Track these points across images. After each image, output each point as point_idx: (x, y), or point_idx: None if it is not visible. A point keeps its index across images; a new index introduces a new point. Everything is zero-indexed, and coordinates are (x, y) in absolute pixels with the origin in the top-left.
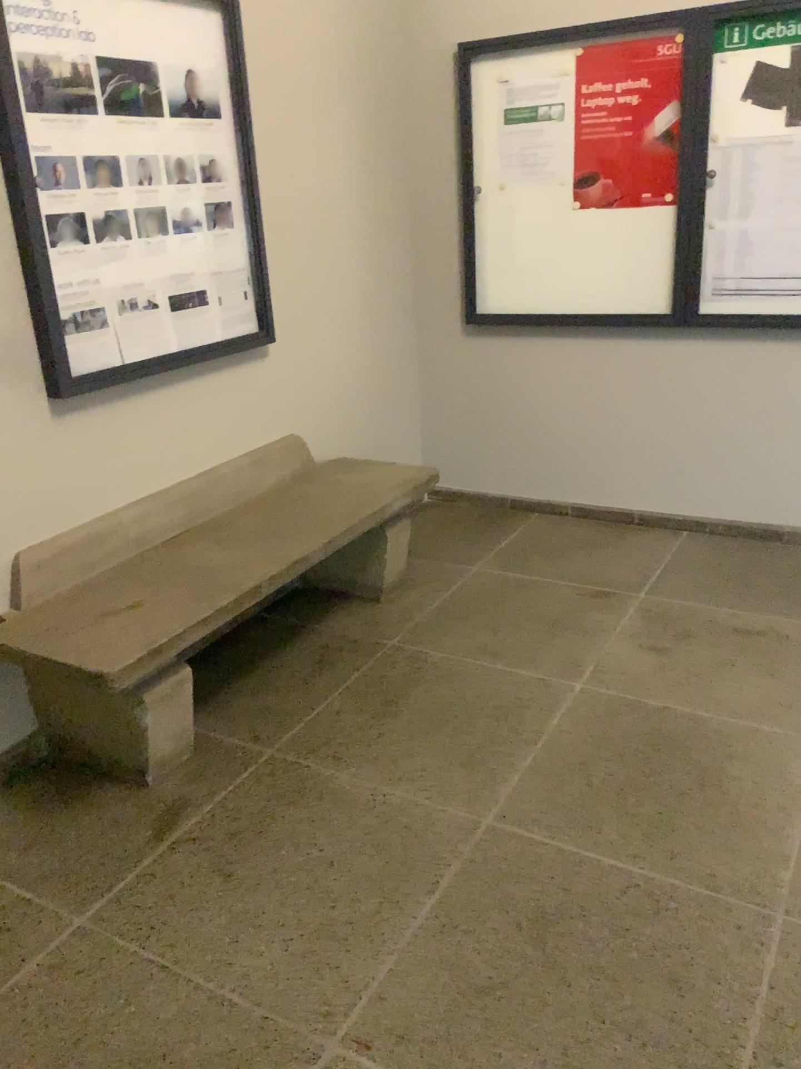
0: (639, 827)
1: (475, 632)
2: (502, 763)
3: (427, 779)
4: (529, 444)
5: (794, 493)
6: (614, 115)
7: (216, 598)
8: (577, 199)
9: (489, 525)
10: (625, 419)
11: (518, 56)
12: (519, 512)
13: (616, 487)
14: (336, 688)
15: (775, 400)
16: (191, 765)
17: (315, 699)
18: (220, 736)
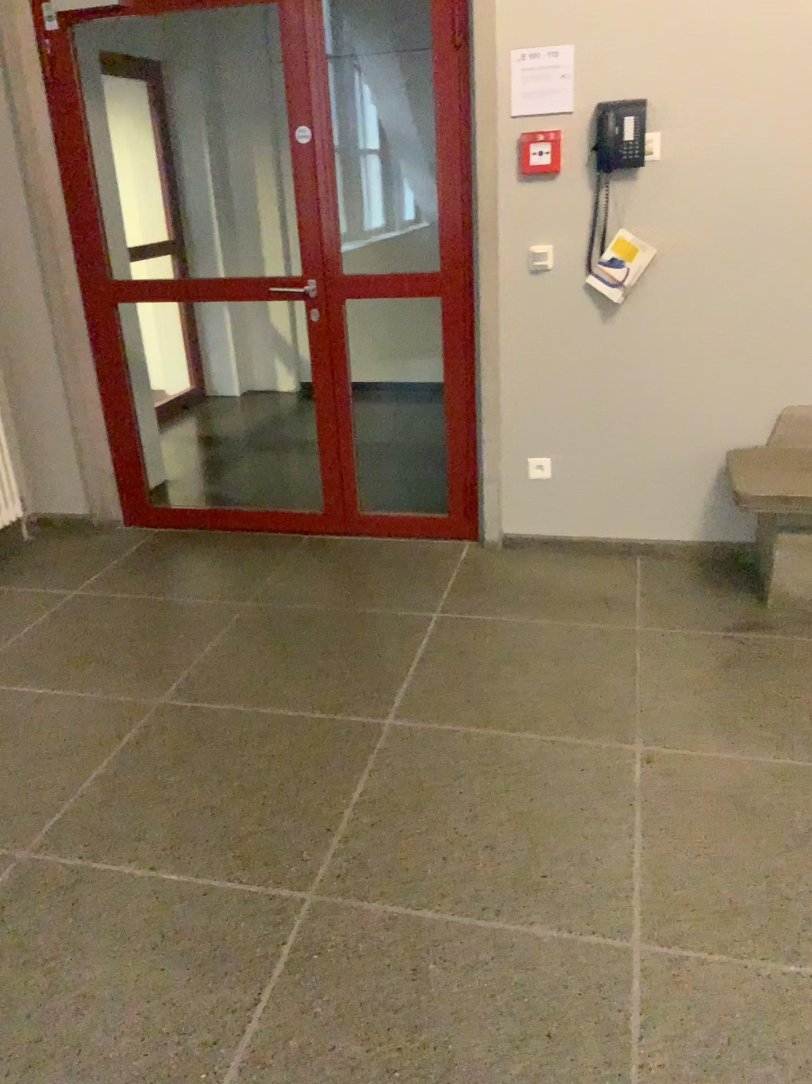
0: None
1: None
2: None
3: None
4: None
5: None
6: None
7: None
8: None
9: None
10: None
11: None
12: None
13: None
14: None
15: None
16: (806, 615)
17: None
18: None
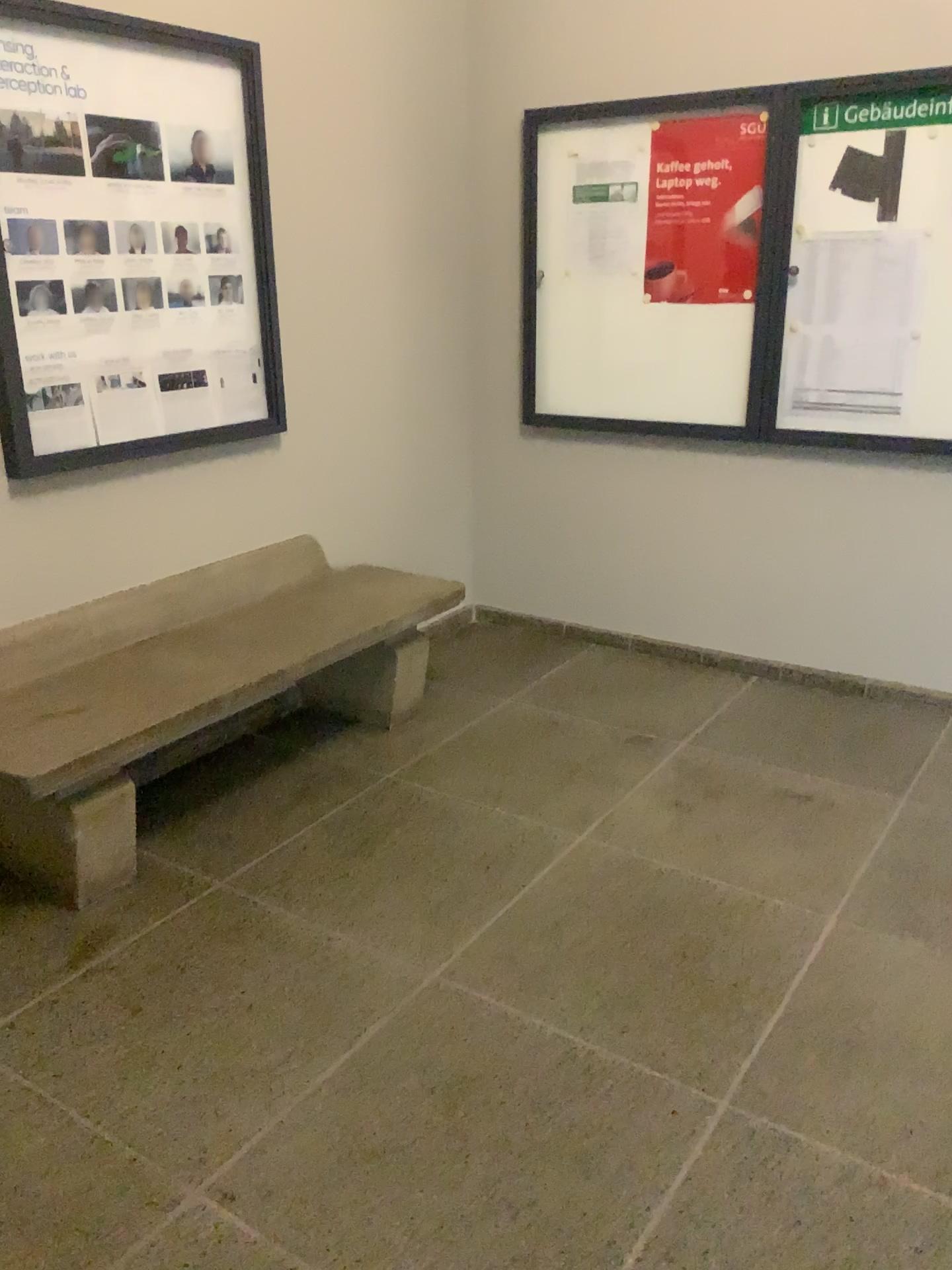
0: (598, 997)
1: (483, 772)
2: (470, 916)
3: (382, 926)
4: (588, 565)
5: (879, 640)
6: (690, 198)
7: (169, 708)
8: (648, 290)
9: (535, 654)
10: (694, 543)
11: (589, 128)
12: (573, 641)
13: (683, 620)
14: (311, 821)
15: (859, 530)
16: (129, 892)
17: (285, 832)
18: (170, 863)
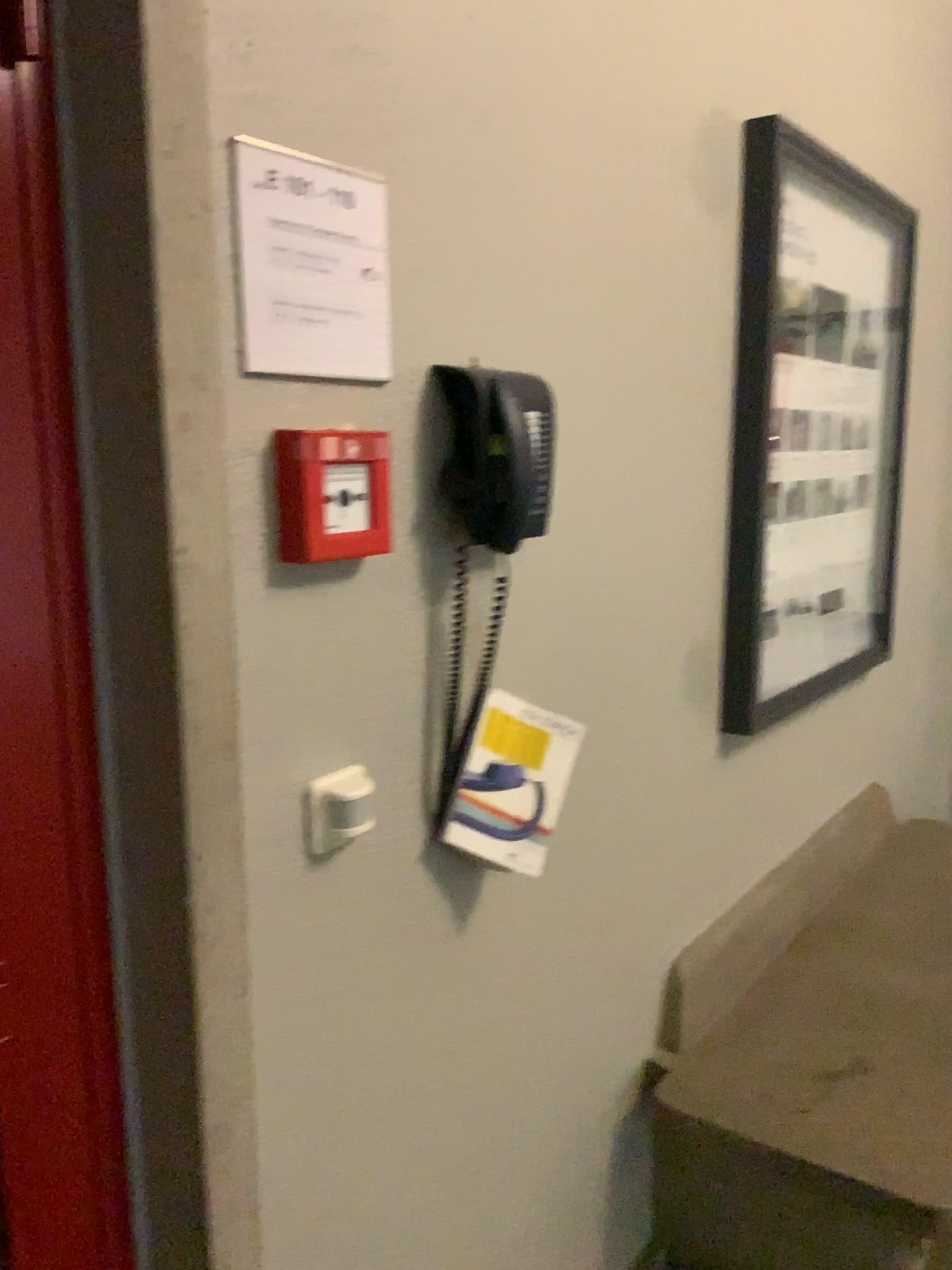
0: None
1: None
2: None
3: None
4: None
5: None
6: None
7: None
8: None
9: None
10: None
11: None
12: None
13: None
14: None
15: None
16: None
17: None
18: None
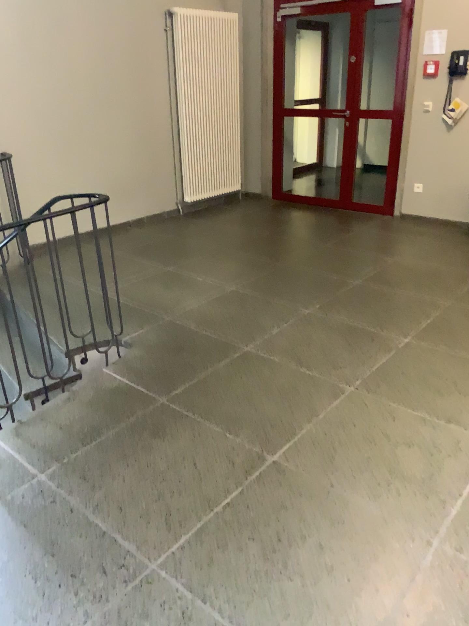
0: None
1: None
2: None
3: None
4: None
5: None
6: None
7: None
8: None
9: None
10: None
11: None
12: None
13: None
14: None
15: None
16: None
17: None
18: None
